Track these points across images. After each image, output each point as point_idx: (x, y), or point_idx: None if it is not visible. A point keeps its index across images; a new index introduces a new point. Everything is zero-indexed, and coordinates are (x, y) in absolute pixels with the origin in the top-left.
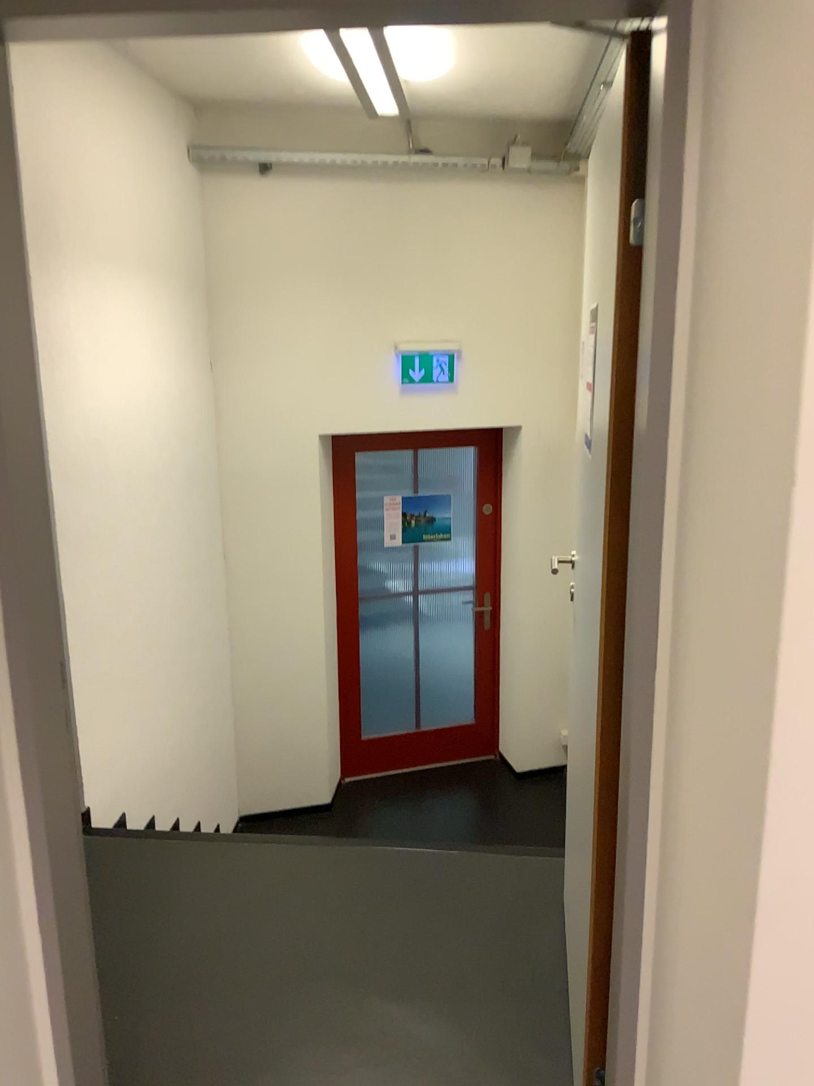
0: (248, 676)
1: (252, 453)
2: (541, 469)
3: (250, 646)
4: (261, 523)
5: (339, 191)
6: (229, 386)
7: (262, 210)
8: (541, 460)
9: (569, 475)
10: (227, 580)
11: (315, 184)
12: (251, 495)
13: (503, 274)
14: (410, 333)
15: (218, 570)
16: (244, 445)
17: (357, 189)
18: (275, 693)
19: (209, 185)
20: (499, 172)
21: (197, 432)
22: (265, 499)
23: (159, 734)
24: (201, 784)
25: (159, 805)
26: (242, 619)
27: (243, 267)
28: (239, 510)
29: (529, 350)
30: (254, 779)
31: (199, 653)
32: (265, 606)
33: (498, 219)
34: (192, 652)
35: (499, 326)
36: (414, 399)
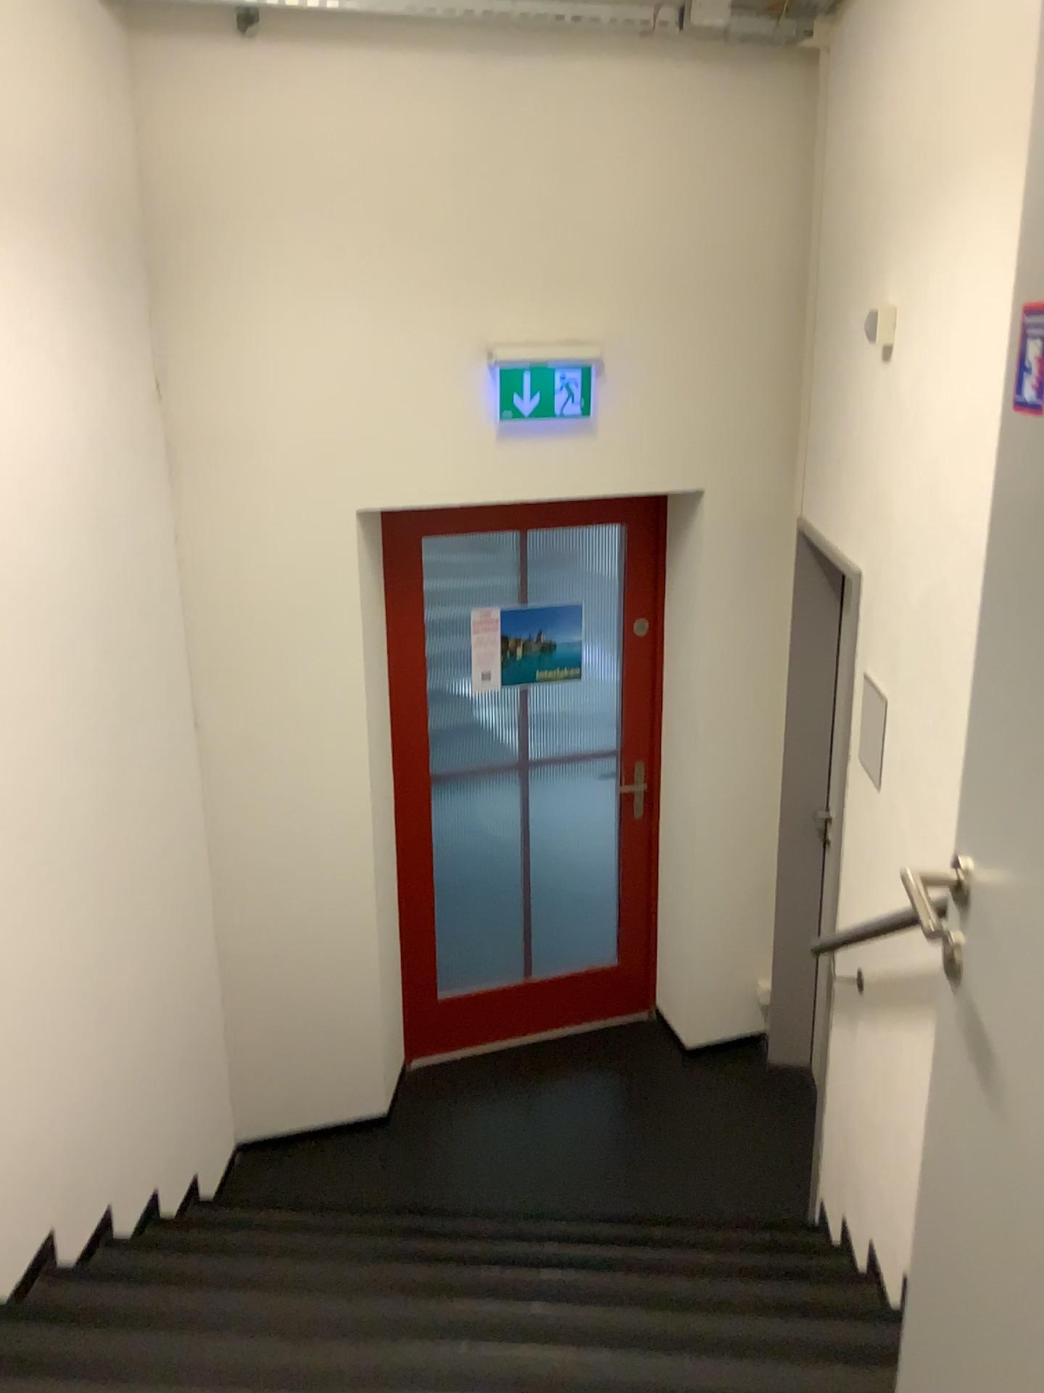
0: (245, 921)
1: (241, 546)
2: (734, 563)
3: (248, 871)
4: (260, 665)
5: (385, 68)
6: (194, 428)
7: (246, 102)
8: (735, 549)
9: (783, 575)
10: (205, 764)
11: (342, 54)
12: (242, 617)
13: (675, 226)
14: (516, 332)
15: (186, 749)
16: (227, 532)
17: (420, 67)
18: (294, 946)
19: (142, 52)
20: (673, 39)
21: (133, 510)
22: (266, 624)
23: (54, 1087)
24: (157, 1128)
25: (60, 1216)
26: (232, 827)
27: (212, 208)
28: (221, 643)
29: (718, 362)
30: (261, 1084)
31: (149, 903)
32: (271, 805)
33: (669, 128)
34: (133, 906)
35: (668, 320)
36: (522, 448)
